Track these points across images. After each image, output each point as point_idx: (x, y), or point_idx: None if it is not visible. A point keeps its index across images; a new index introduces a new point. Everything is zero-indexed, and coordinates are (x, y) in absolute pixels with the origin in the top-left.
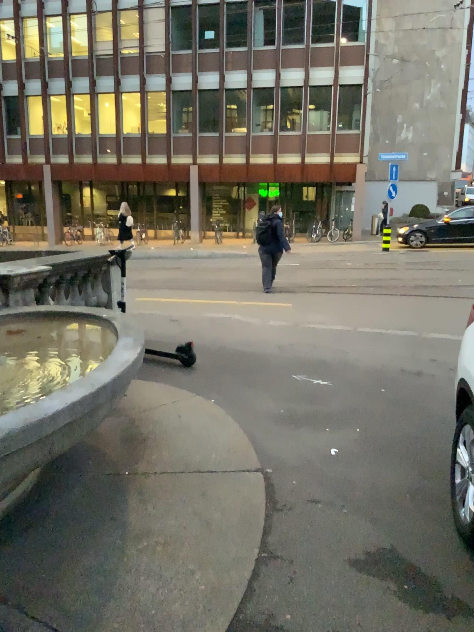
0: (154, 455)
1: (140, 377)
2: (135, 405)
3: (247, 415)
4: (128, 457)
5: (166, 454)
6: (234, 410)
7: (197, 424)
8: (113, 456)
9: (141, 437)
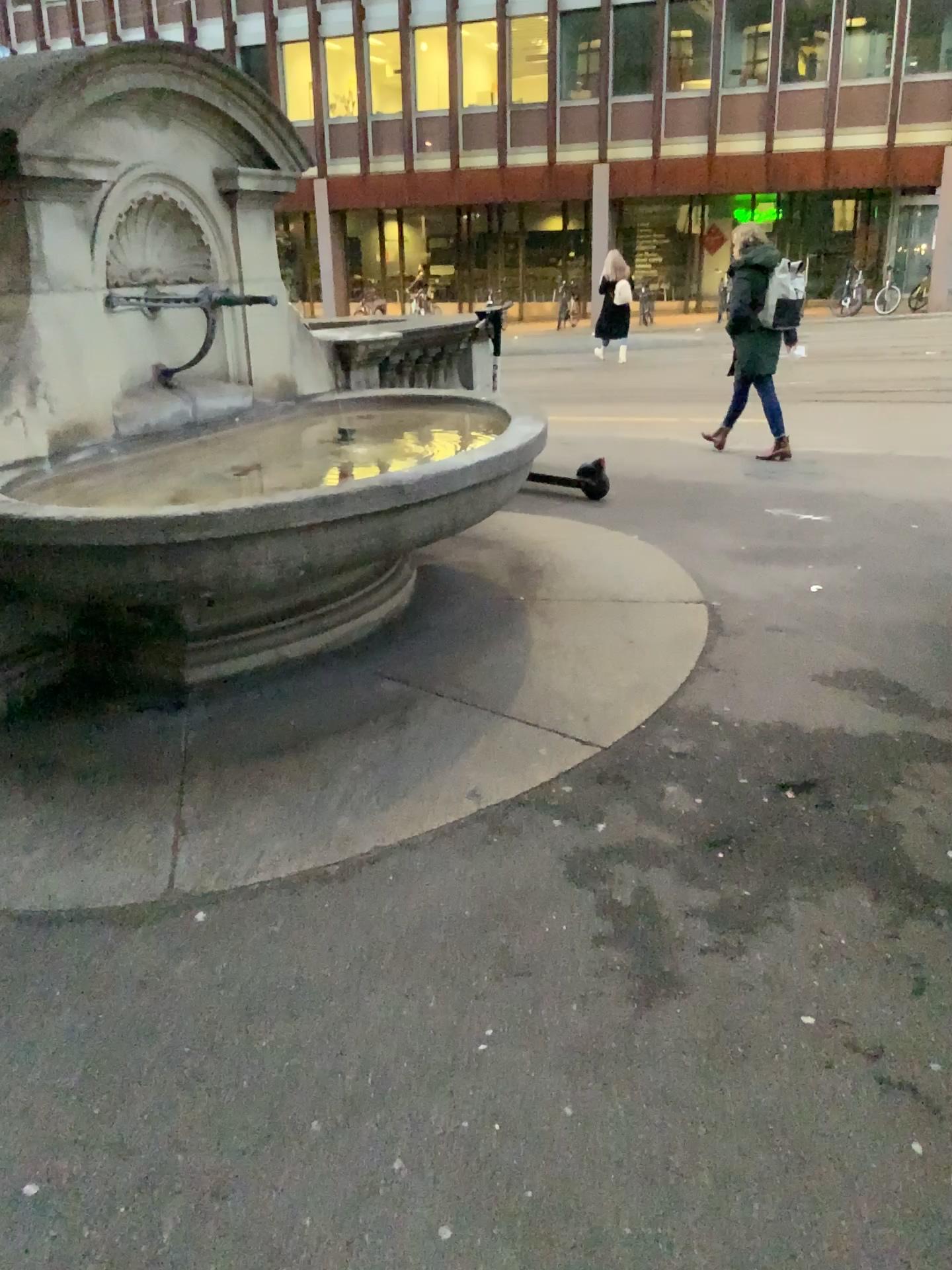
0: (557, 581)
1: (526, 506)
2: (524, 534)
3: (689, 547)
4: (523, 581)
5: (573, 580)
6: (669, 542)
7: (616, 554)
8: (502, 580)
9: (537, 564)
